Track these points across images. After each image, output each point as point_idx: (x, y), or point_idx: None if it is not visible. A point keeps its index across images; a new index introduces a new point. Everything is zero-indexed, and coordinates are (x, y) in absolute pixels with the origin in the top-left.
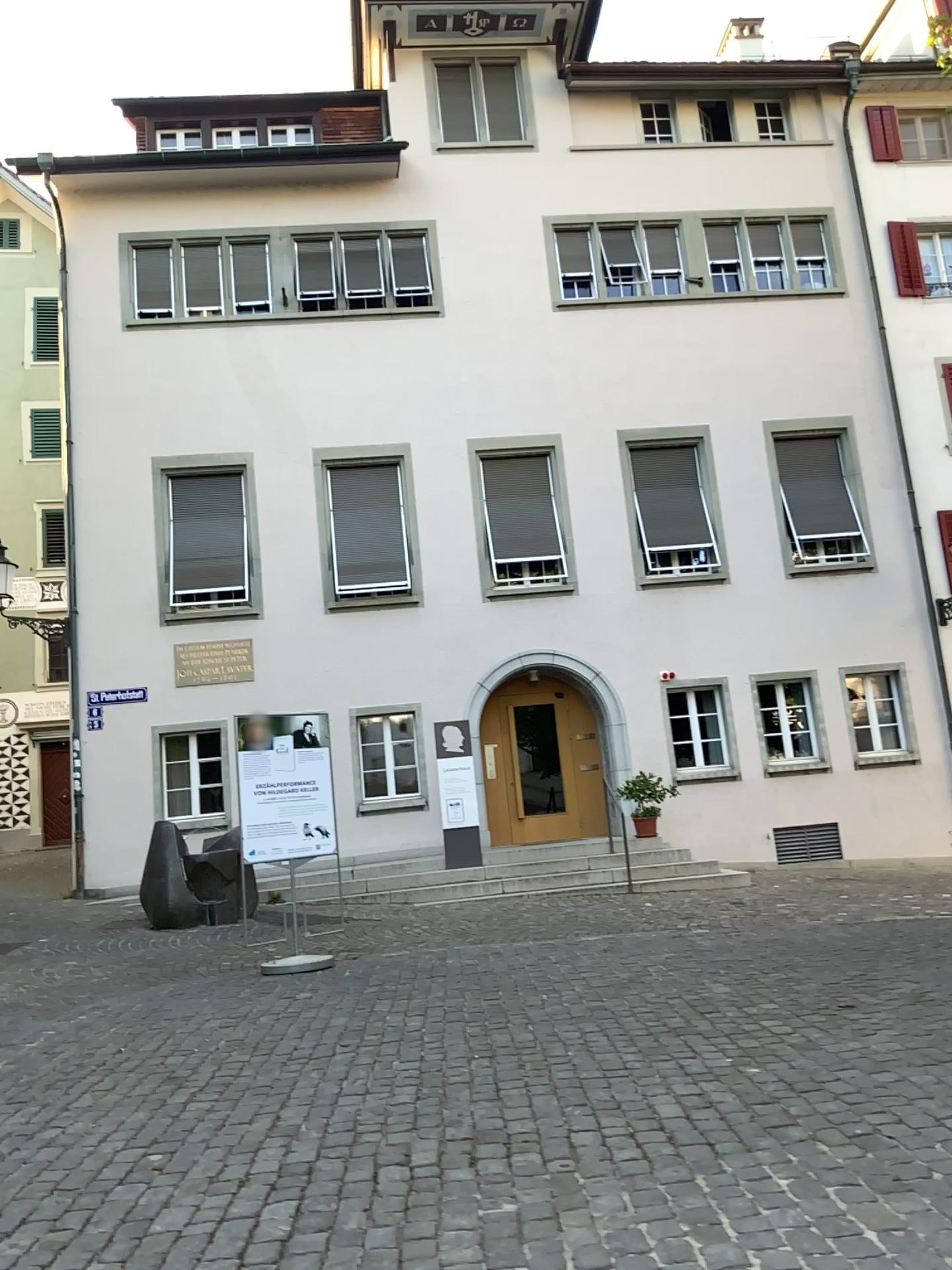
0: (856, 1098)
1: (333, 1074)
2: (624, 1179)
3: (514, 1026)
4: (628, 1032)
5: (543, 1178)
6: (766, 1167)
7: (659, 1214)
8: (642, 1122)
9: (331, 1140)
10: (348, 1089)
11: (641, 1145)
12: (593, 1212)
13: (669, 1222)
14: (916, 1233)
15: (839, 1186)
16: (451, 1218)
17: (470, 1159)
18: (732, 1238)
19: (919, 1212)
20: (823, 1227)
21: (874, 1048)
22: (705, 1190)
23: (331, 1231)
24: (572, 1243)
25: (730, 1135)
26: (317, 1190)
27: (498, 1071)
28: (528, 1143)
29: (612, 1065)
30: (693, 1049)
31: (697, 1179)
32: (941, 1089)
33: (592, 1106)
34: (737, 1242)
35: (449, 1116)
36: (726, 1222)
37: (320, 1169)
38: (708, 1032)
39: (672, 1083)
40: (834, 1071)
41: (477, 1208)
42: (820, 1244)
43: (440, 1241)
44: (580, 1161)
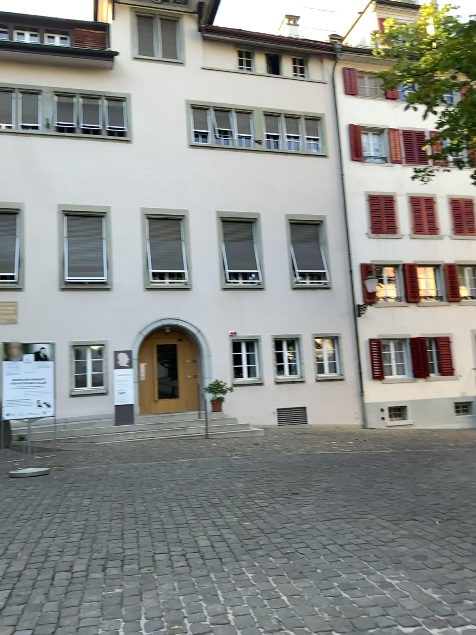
0: (290, 536)
1: (38, 527)
2: (176, 575)
3: (135, 503)
4: (190, 506)
5: (136, 576)
6: (243, 568)
7: (189, 591)
8: (189, 548)
9: (32, 560)
10: (45, 534)
11: (187, 559)
12: (158, 591)
13: (193, 595)
14: (303, 596)
15: (274, 576)
16: (88, 597)
17: (102, 568)
18: (221, 601)
19: (306, 587)
20: (263, 595)
21: (303, 513)
22: (212, 580)
23: (25, 605)
24: (145, 606)
25: (230, 554)
26: (20, 585)
27: (123, 525)
28: (132, 559)
29: (180, 521)
30: (220, 513)
31: (210, 575)
32: (328, 531)
33: (167, 541)
34: (223, 603)
35: (95, 547)
36: (219, 594)
37: (24, 575)
38: (228, 505)
39: (207, 530)
40: (282, 523)
41: (101, 591)
42: (260, 602)
43: (80, 608)
44: (156, 567)
